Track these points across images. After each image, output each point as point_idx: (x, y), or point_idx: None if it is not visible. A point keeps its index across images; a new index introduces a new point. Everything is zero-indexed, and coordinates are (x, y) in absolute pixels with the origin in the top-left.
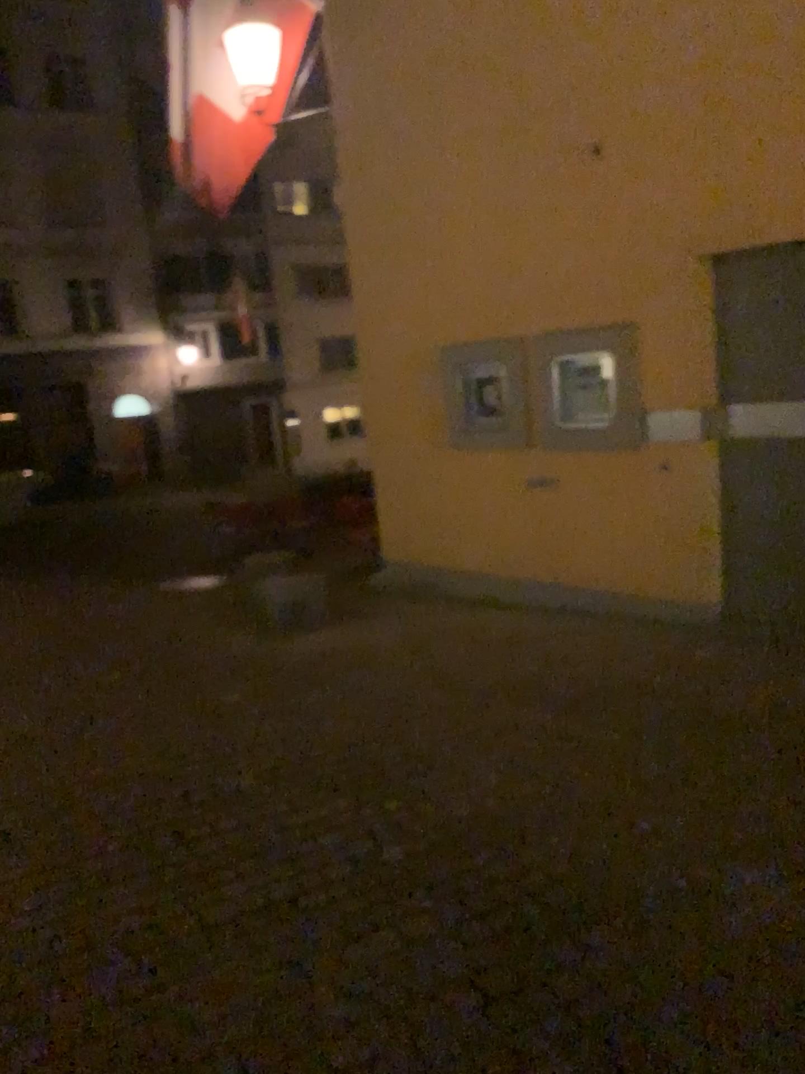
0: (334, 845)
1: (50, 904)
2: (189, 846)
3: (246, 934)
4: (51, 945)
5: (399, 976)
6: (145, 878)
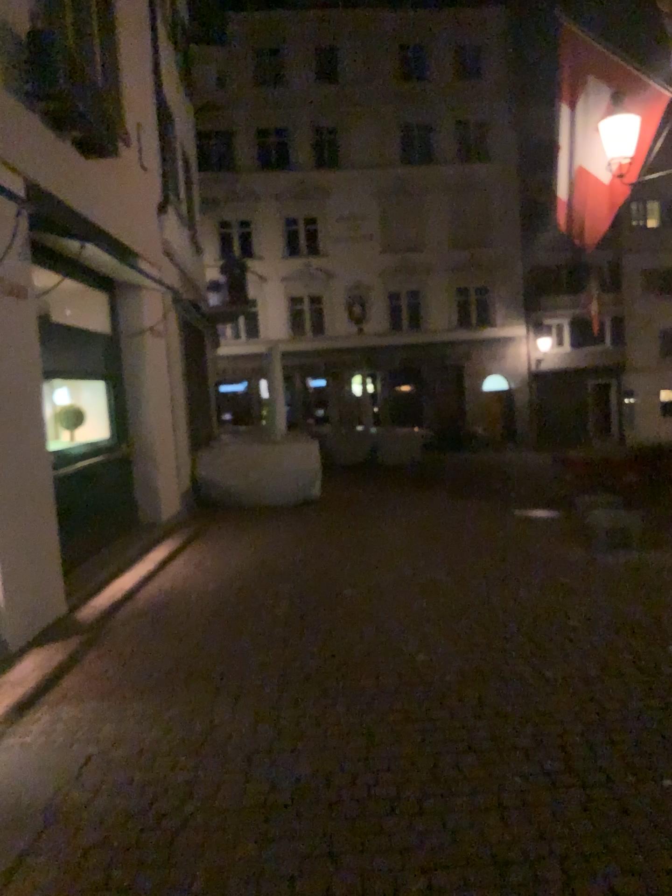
0: (632, 659)
1: (461, 652)
2: (539, 643)
3: (573, 684)
4: (464, 667)
5: (665, 718)
6: (513, 652)
